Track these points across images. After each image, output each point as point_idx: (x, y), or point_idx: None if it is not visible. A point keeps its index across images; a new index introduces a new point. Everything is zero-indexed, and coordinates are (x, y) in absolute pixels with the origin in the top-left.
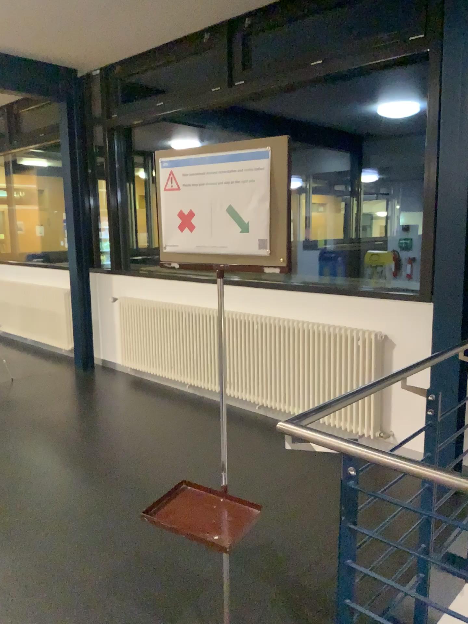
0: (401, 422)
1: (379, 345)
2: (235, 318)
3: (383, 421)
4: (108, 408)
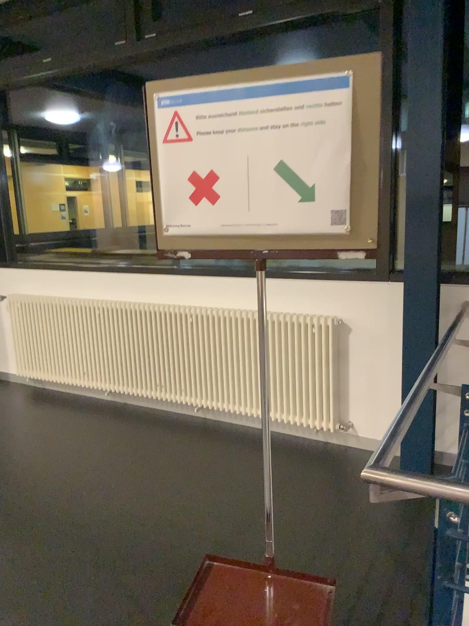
0: (364, 410)
1: (337, 330)
2: (164, 311)
3: (345, 411)
4: (17, 432)
